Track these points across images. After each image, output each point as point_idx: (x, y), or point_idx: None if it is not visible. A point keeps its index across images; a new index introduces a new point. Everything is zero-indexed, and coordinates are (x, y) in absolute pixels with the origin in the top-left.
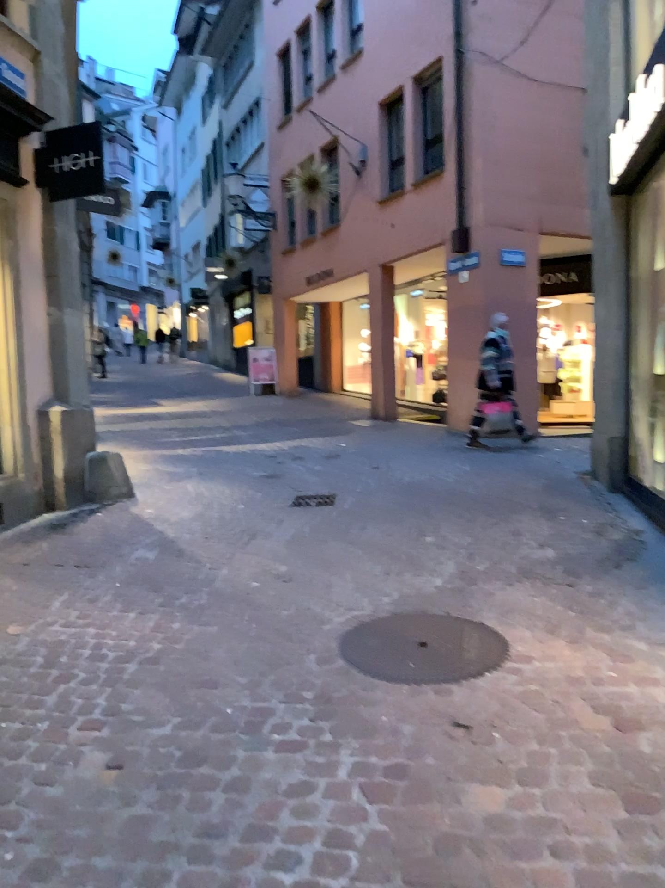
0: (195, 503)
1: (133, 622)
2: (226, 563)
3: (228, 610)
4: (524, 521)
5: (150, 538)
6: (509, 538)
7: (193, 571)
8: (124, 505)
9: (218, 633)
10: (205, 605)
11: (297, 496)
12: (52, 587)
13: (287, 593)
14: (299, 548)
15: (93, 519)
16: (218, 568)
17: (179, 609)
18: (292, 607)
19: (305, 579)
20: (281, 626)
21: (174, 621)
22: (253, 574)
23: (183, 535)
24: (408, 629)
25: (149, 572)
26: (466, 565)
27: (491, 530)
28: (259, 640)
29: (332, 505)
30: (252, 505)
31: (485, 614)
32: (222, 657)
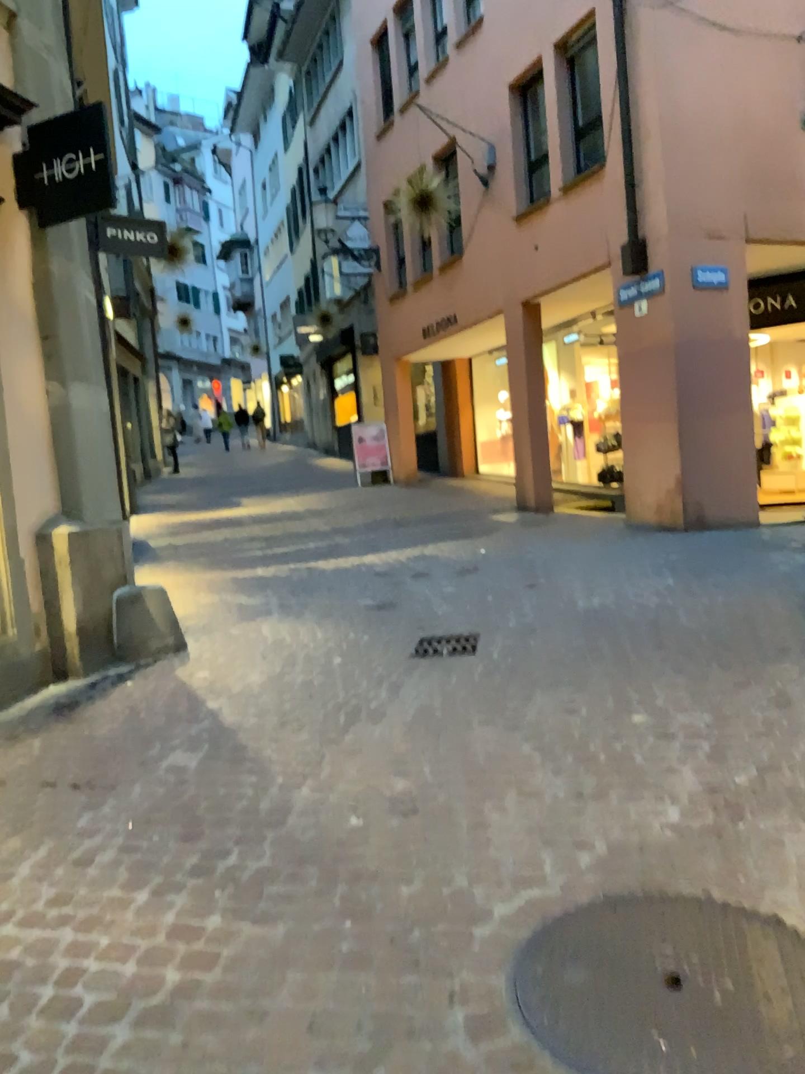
0: (267, 663)
1: (137, 919)
2: (308, 778)
3: (304, 885)
4: (792, 680)
5: (192, 731)
6: (777, 716)
7: (254, 796)
8: (162, 669)
9: (284, 947)
10: (265, 875)
11: (422, 646)
12: (21, 836)
13: (408, 847)
14: (426, 746)
15: (112, 696)
16: (294, 788)
17: (220, 885)
18: (417, 881)
19: (440, 812)
20: (397, 929)
21: (209, 916)
22: (352, 800)
23: (243, 723)
24: (639, 941)
25: (182, 800)
26: (716, 777)
27: (740, 699)
28: (357, 968)
29: (474, 660)
30: (353, 664)
31: (784, 901)
32: (286, 1017)
